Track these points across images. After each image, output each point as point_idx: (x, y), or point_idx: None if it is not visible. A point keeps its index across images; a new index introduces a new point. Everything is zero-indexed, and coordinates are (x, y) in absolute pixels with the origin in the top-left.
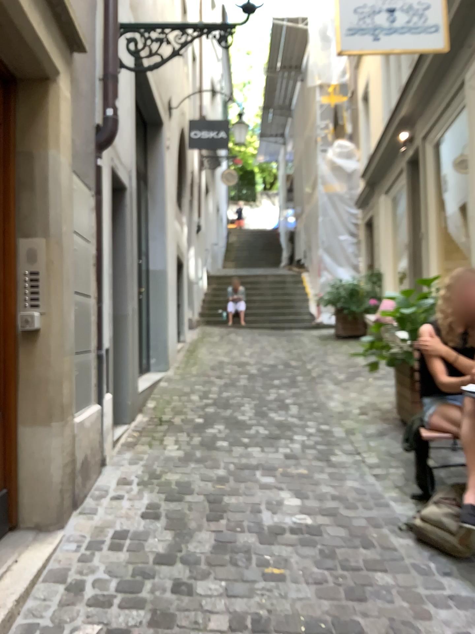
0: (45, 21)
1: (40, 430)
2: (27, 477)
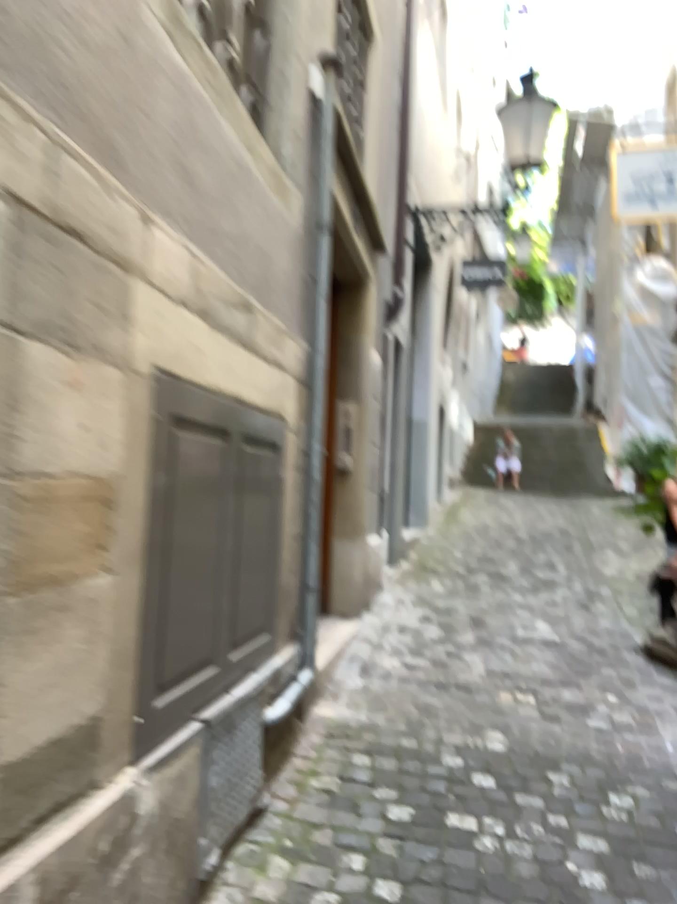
0: (369, 249)
1: (348, 544)
2: (339, 578)
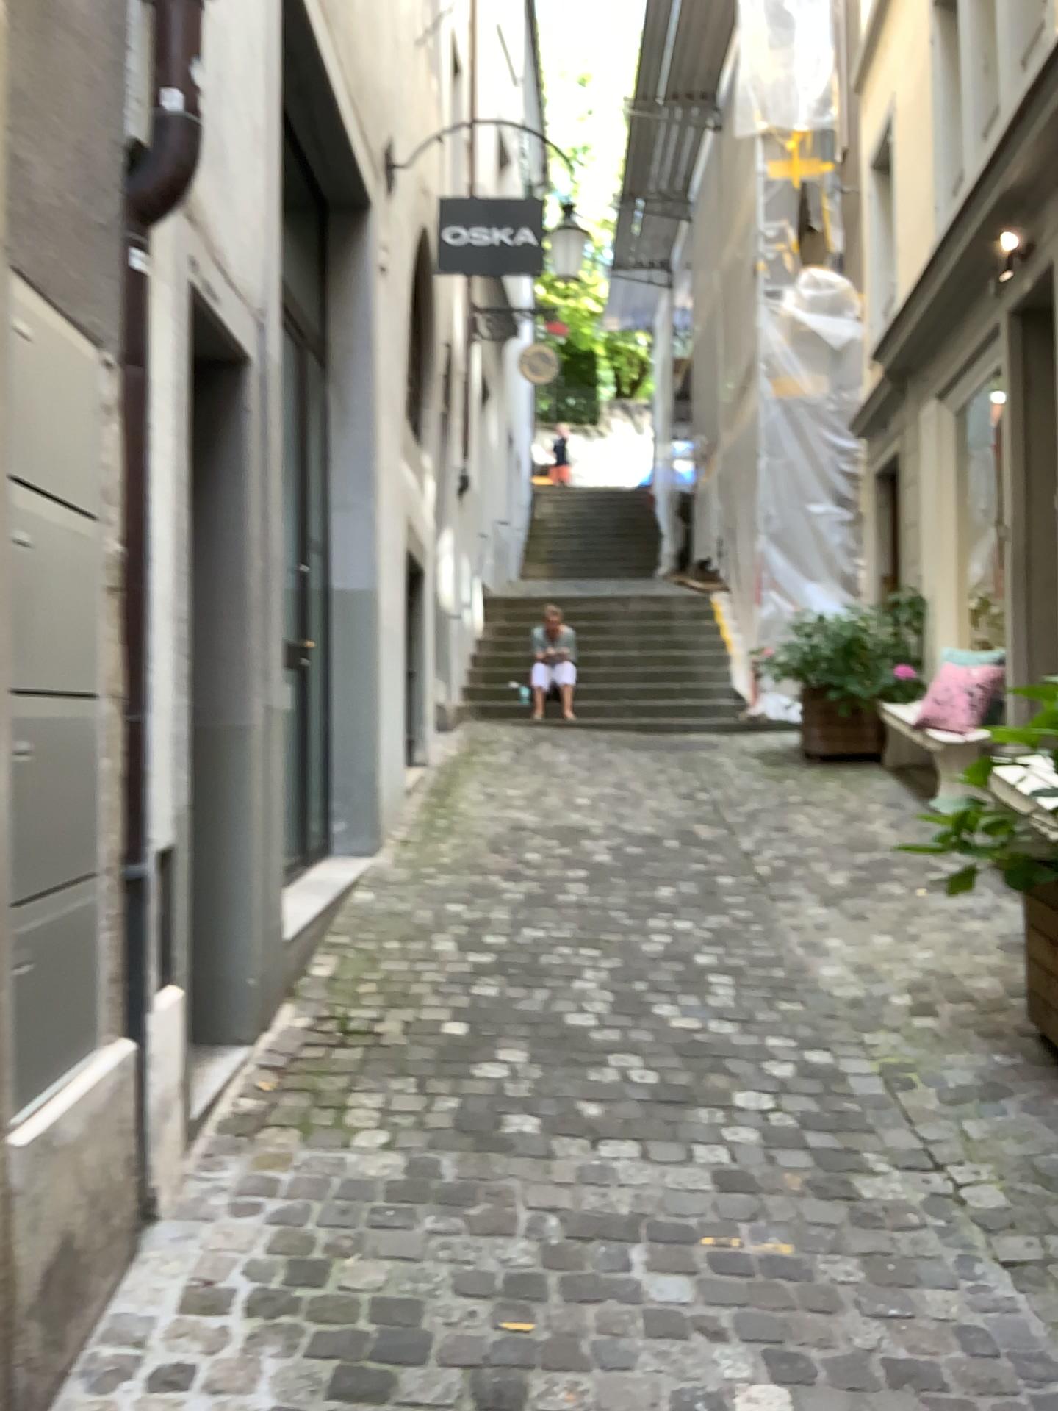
0: None
1: None
2: None
